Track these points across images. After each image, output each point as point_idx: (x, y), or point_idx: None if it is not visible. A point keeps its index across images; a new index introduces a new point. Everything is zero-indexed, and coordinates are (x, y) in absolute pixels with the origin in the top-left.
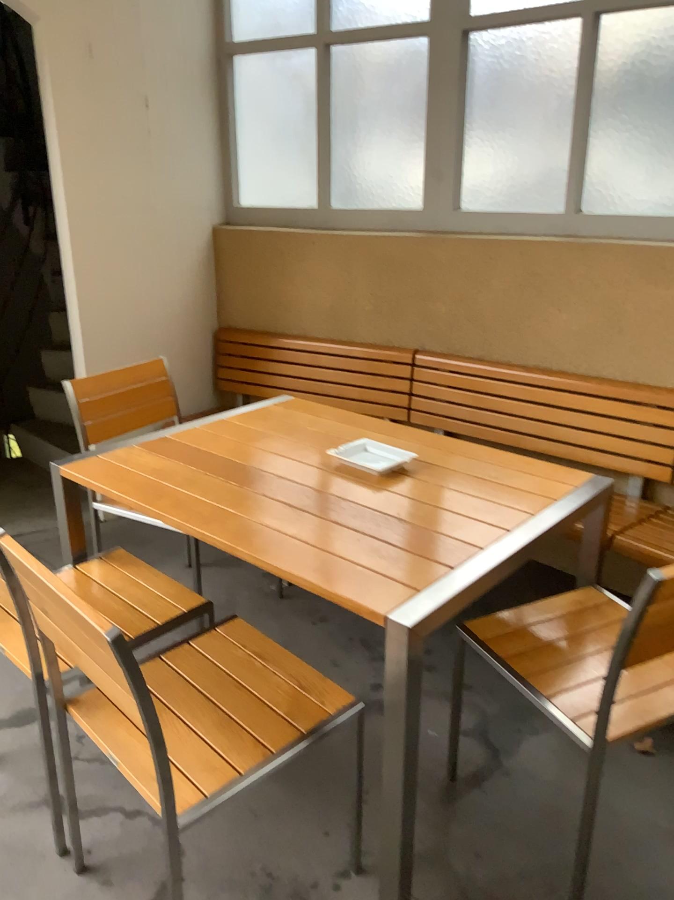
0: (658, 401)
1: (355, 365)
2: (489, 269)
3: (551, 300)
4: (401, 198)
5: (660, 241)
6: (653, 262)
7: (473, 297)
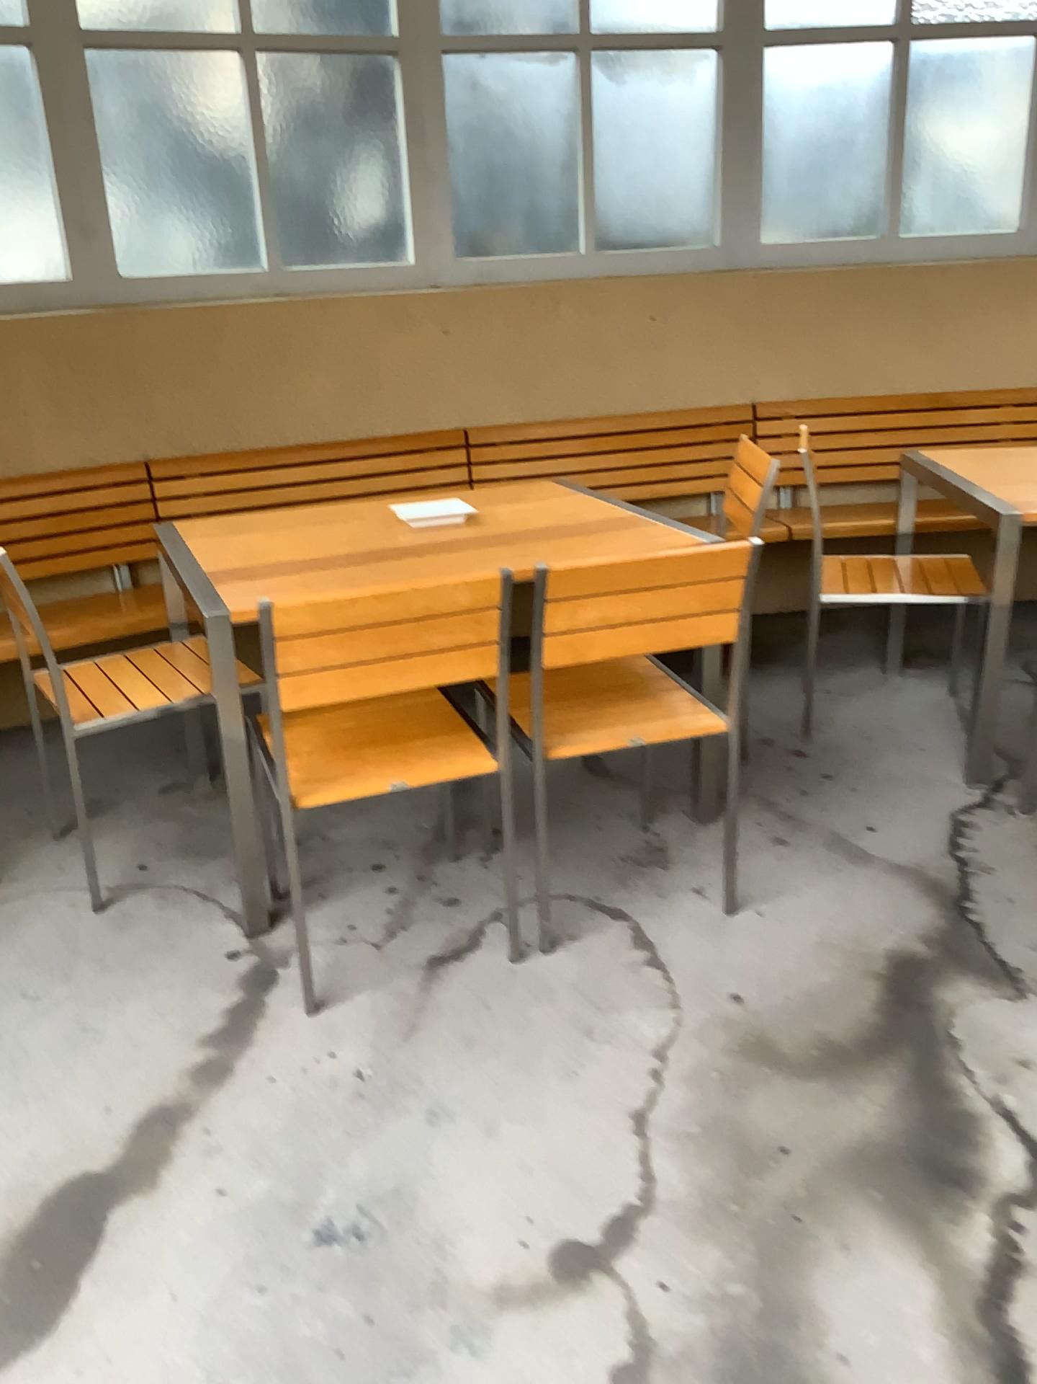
0: (443, 439)
1: (67, 503)
2: (220, 340)
3: (304, 363)
4: (42, 265)
5: (392, 287)
6: (398, 307)
7: (206, 378)
